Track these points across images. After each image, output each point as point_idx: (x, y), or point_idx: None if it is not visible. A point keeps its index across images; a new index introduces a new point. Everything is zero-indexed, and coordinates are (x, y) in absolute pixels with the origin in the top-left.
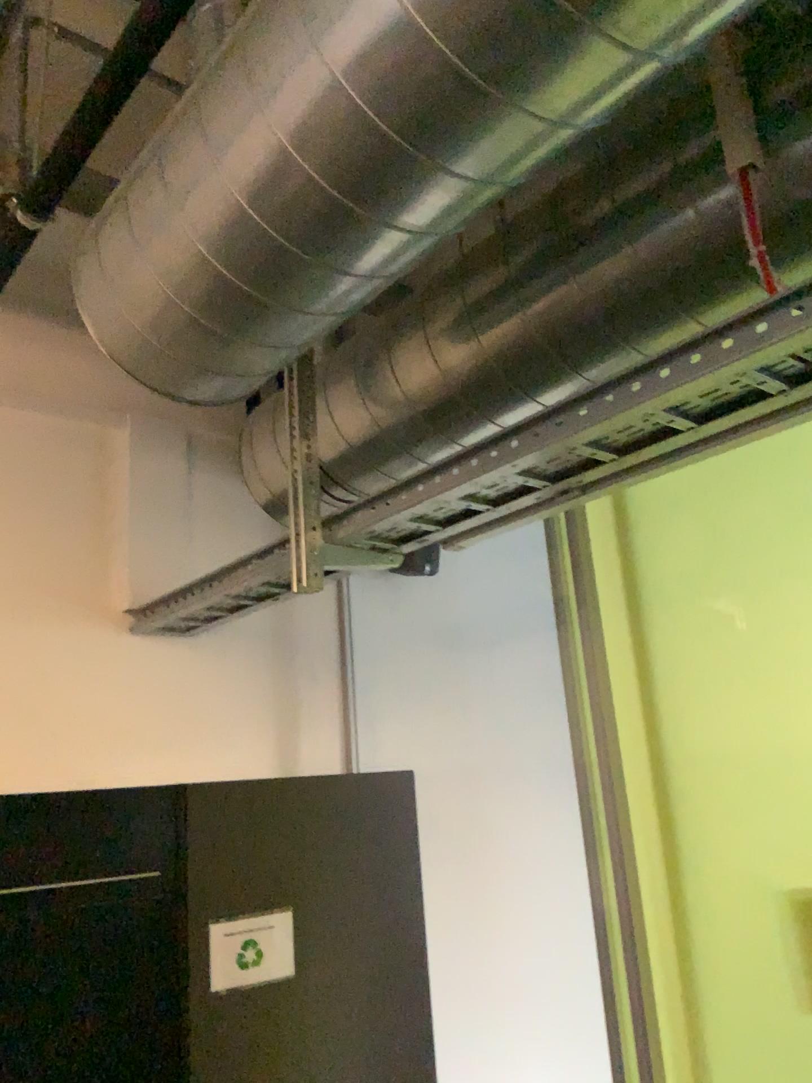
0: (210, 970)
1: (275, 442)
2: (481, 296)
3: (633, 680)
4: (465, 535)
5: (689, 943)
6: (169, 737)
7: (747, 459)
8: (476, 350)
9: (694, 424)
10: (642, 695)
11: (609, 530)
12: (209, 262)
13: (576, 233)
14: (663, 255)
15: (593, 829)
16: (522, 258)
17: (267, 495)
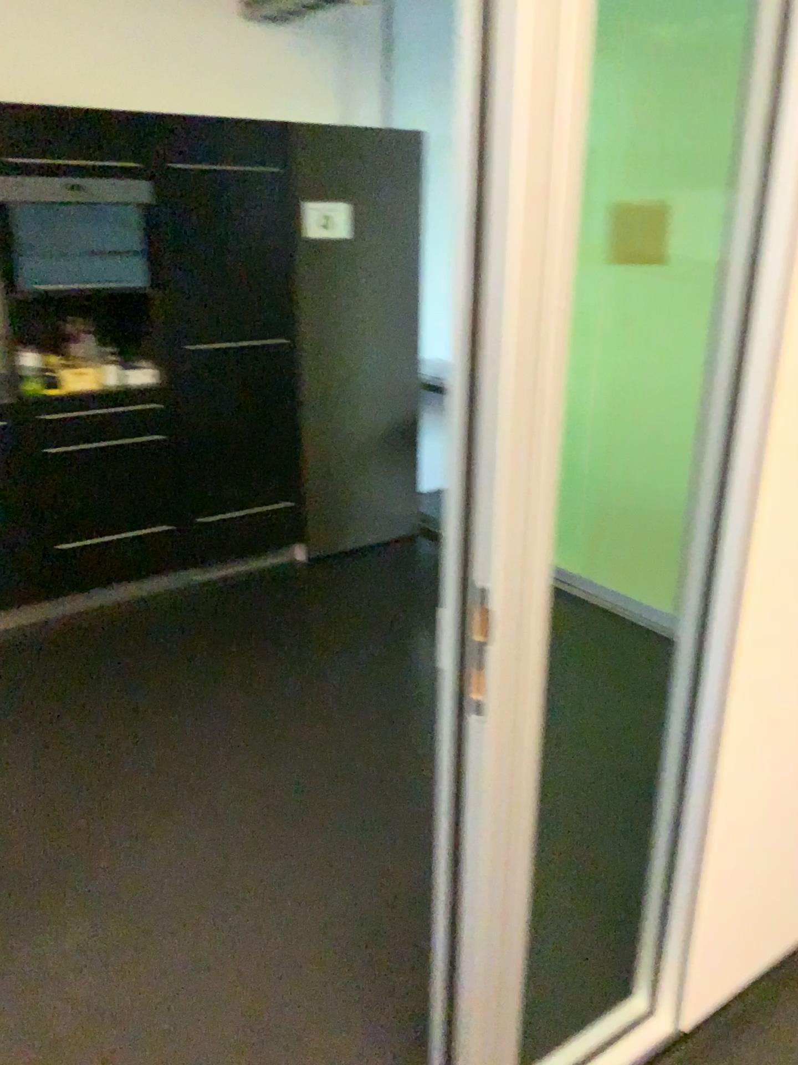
0: (303, 225)
1: None
2: None
3: None
4: None
5: None
6: (270, 98)
7: None
8: None
9: None
10: None
11: None
12: None
13: None
14: None
15: None
16: None
17: None
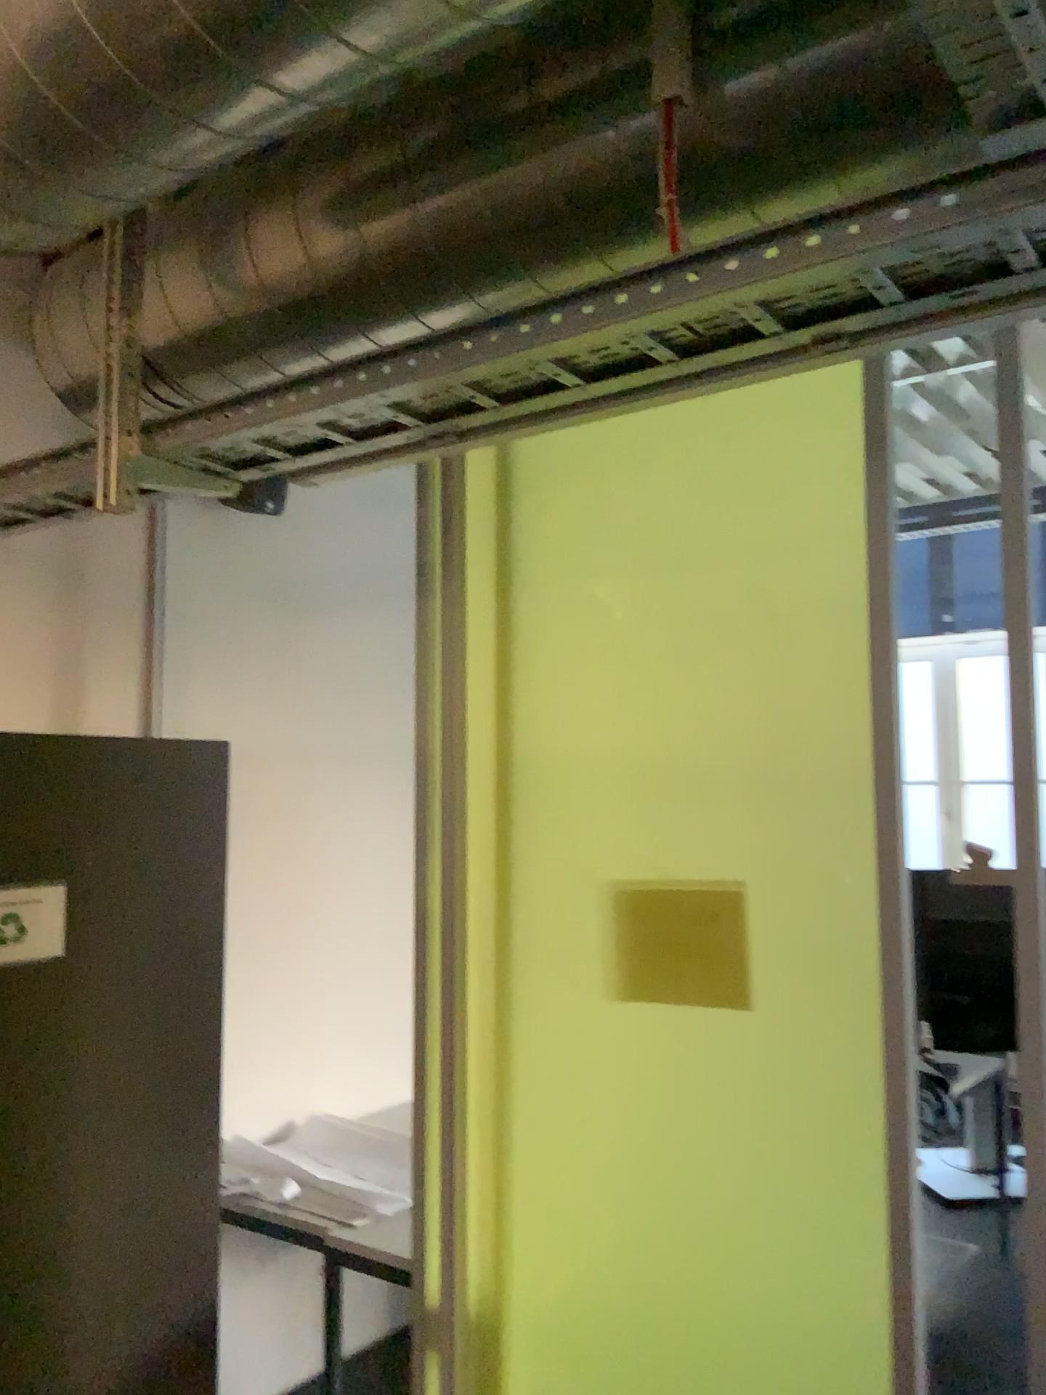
0: None
1: (86, 316)
2: (367, 179)
3: (489, 657)
4: (317, 469)
5: (509, 932)
6: None
7: (643, 425)
8: (353, 245)
9: (583, 379)
10: (497, 674)
11: (486, 485)
12: (28, 77)
13: (485, 127)
14: (576, 178)
15: (425, 813)
16: (420, 144)
17: (69, 382)
